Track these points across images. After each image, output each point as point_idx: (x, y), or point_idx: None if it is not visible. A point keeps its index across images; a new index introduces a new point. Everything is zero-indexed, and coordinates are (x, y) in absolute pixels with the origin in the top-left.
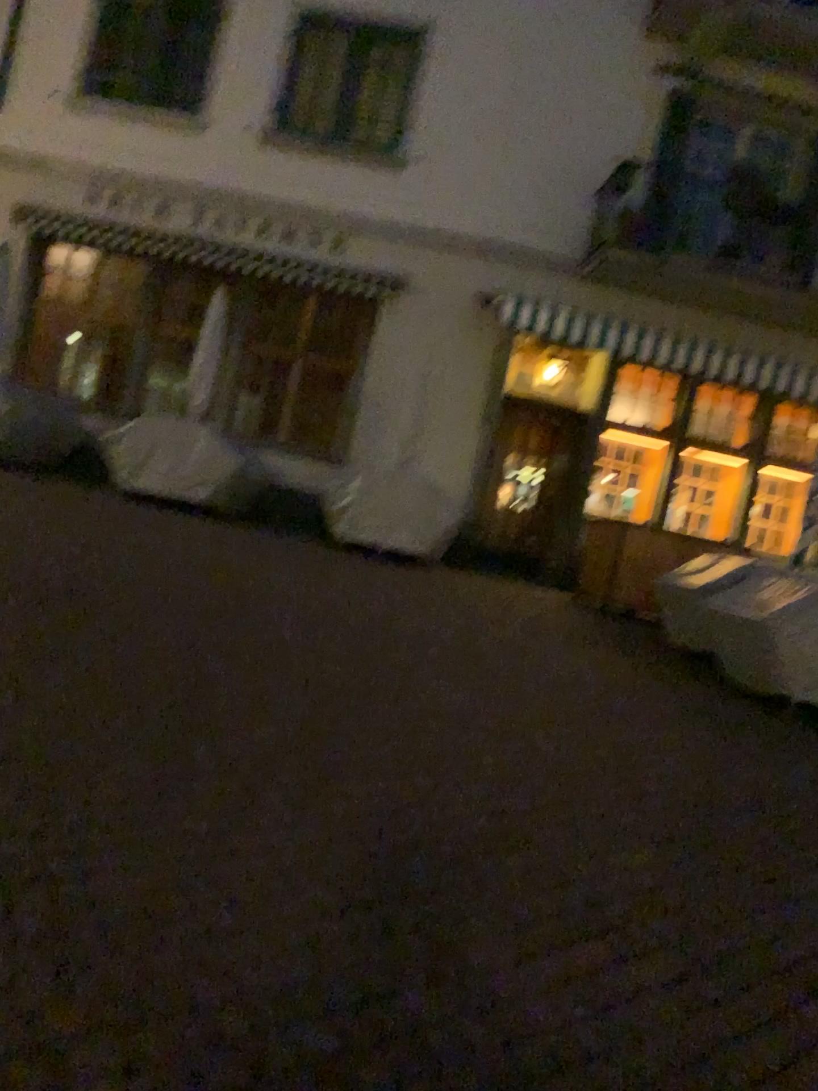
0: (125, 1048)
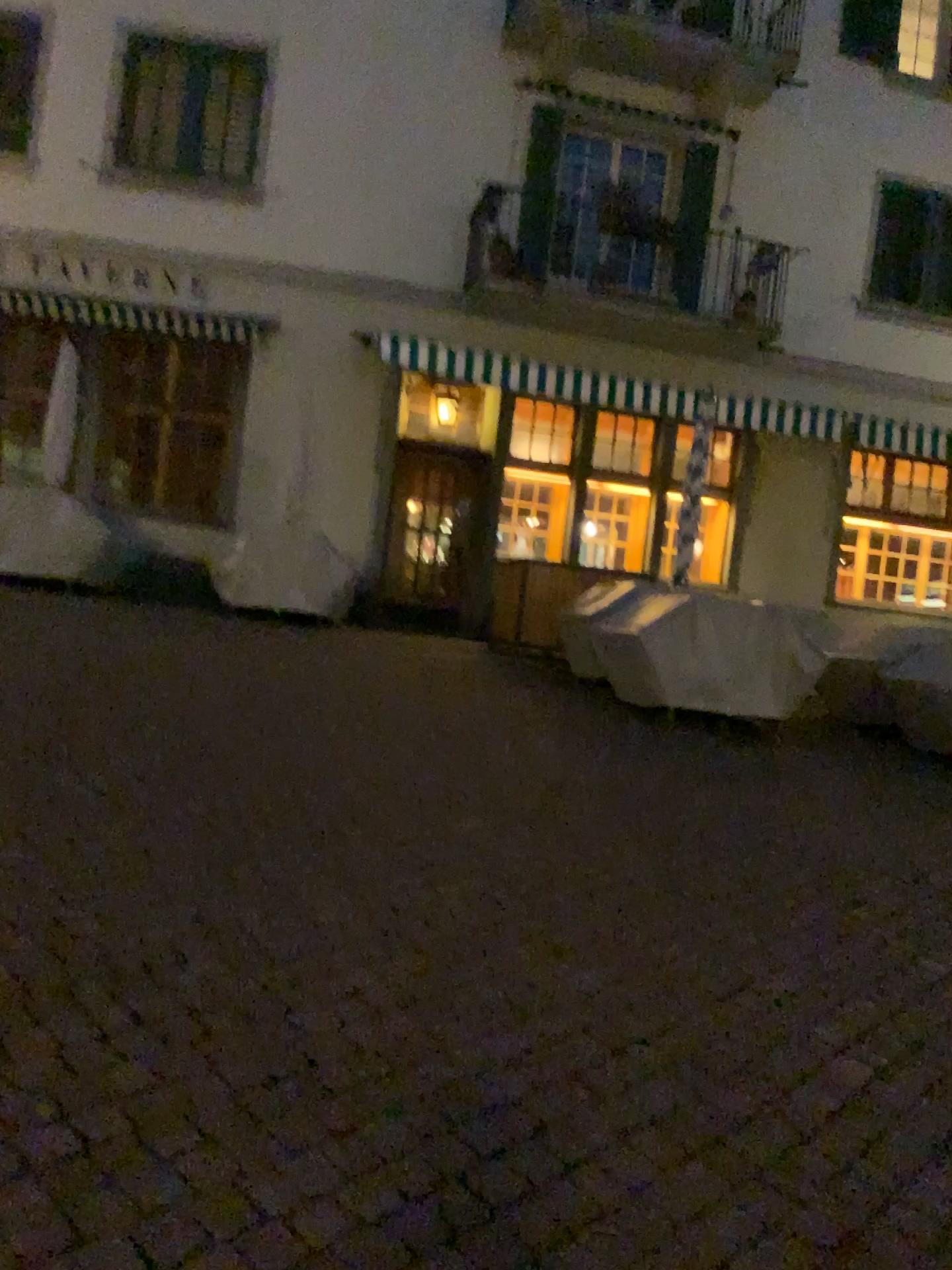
0: (10, 948)
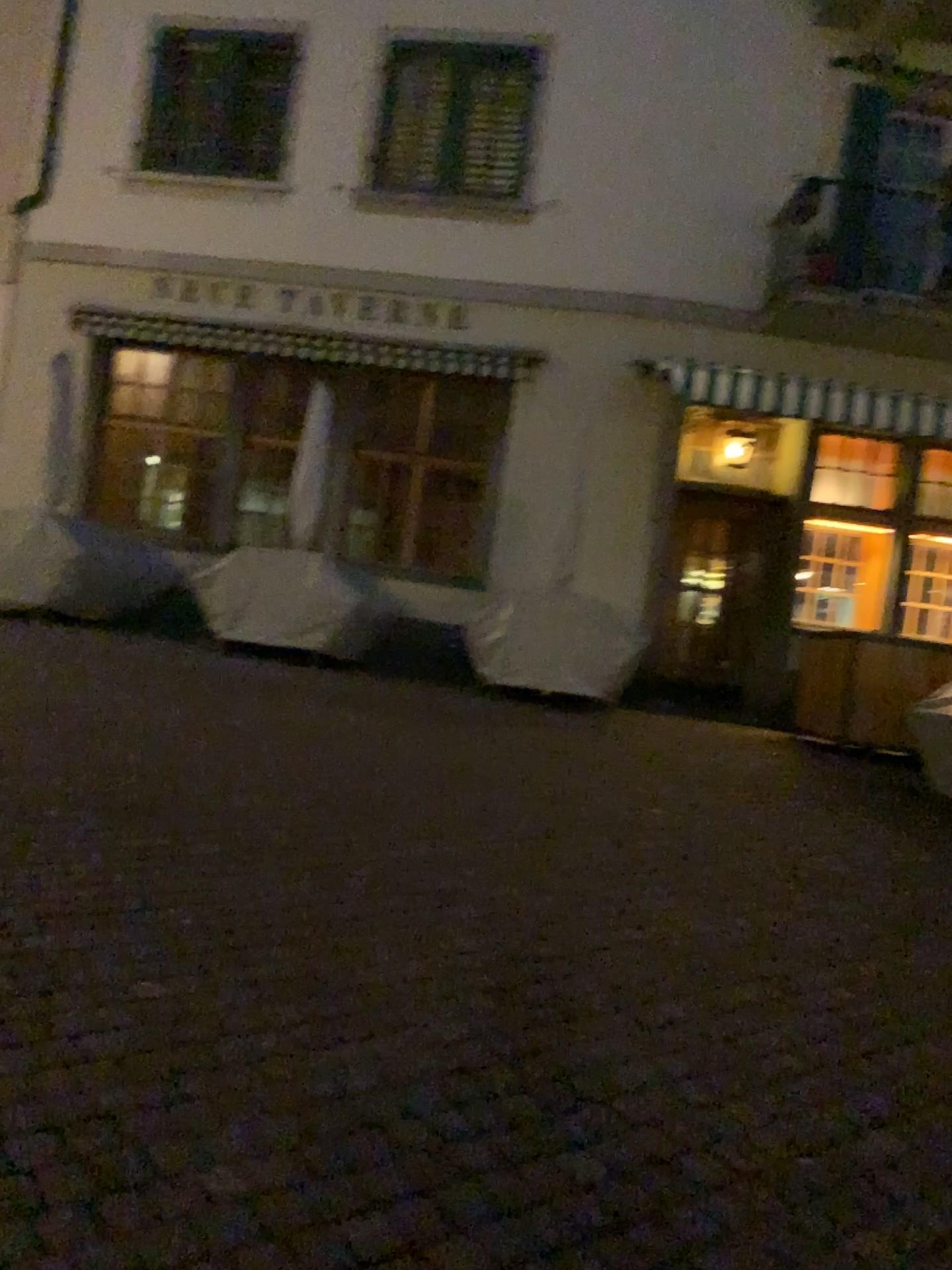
0: None
